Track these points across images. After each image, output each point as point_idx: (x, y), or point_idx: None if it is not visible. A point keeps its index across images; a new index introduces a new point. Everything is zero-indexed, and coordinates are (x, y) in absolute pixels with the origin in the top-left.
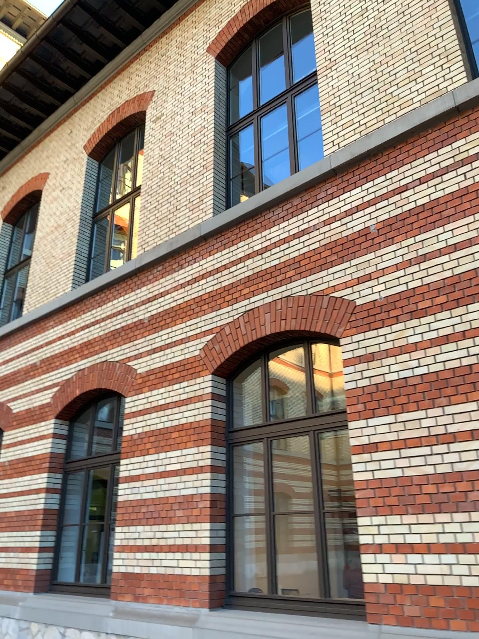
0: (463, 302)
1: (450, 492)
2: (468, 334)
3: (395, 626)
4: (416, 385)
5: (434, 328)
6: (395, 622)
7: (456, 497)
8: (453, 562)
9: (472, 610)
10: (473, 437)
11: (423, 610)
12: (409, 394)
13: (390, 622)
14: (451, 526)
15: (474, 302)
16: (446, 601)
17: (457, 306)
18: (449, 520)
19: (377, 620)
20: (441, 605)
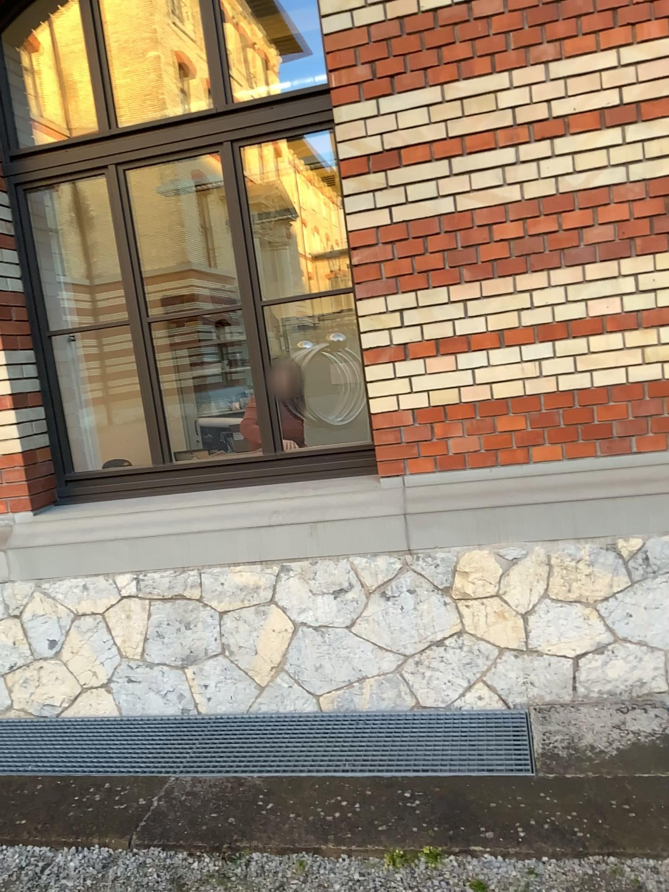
0: None
1: (550, 235)
2: None
3: (427, 473)
4: (492, 17)
5: None
6: (429, 466)
7: (560, 241)
8: (547, 355)
9: (573, 425)
10: (604, 125)
11: (484, 440)
12: (475, 38)
13: (420, 468)
14: (547, 294)
15: None
16: (527, 419)
17: None
18: (543, 284)
19: (394, 470)
20: (520, 426)
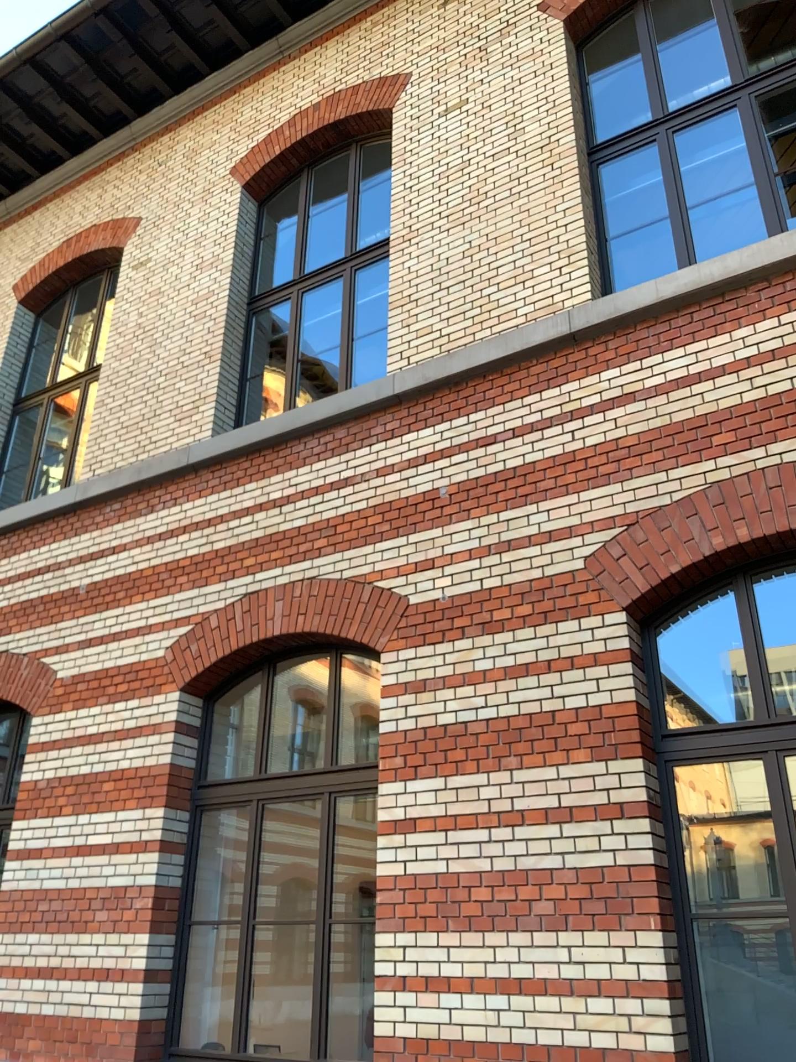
0: (553, 619)
1: (509, 901)
2: (556, 667)
3: None
4: (479, 736)
5: (511, 653)
6: None
7: (516, 908)
8: (502, 1007)
9: None
10: (548, 820)
11: None
12: (468, 748)
13: None
14: (505, 951)
15: (568, 620)
16: None
17: (545, 624)
18: (503, 942)
19: None
20: None
